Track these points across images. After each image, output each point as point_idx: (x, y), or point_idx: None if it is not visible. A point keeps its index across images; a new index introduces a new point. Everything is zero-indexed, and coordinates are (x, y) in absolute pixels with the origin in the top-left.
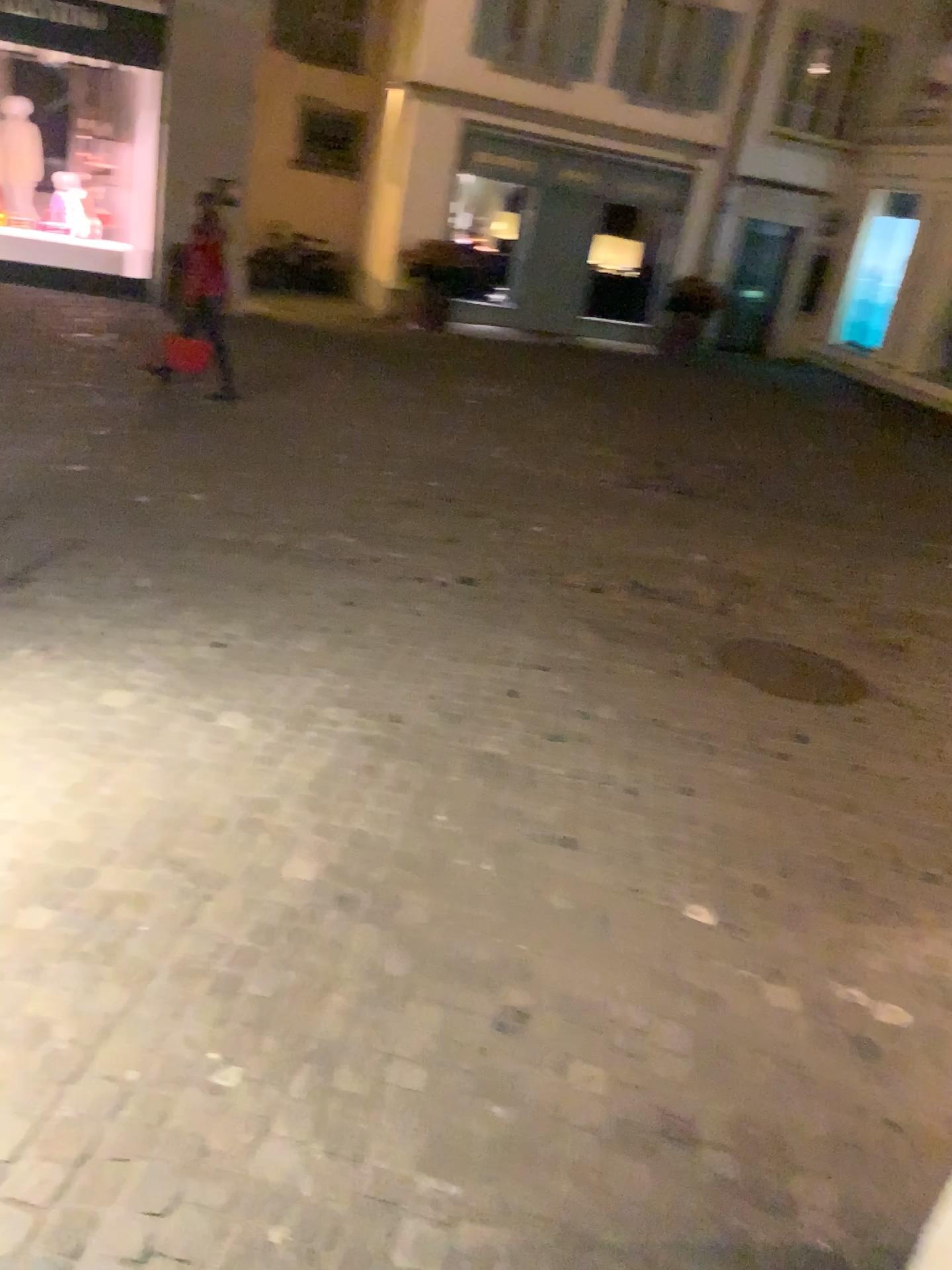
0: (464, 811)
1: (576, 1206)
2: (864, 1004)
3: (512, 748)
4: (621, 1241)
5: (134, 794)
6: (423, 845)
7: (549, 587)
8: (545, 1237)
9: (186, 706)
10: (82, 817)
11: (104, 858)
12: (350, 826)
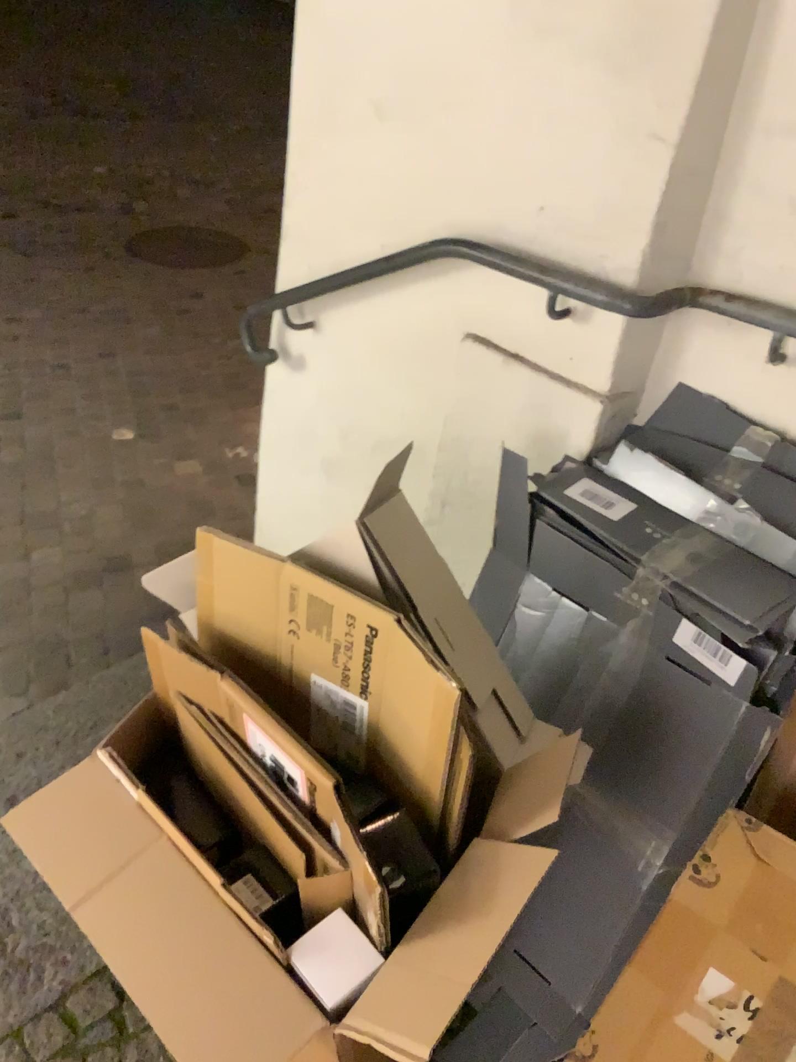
0: None
1: (44, 628)
2: (240, 456)
3: None
4: (78, 634)
5: None
6: None
7: None
8: (23, 650)
9: None
10: None
11: None
12: None
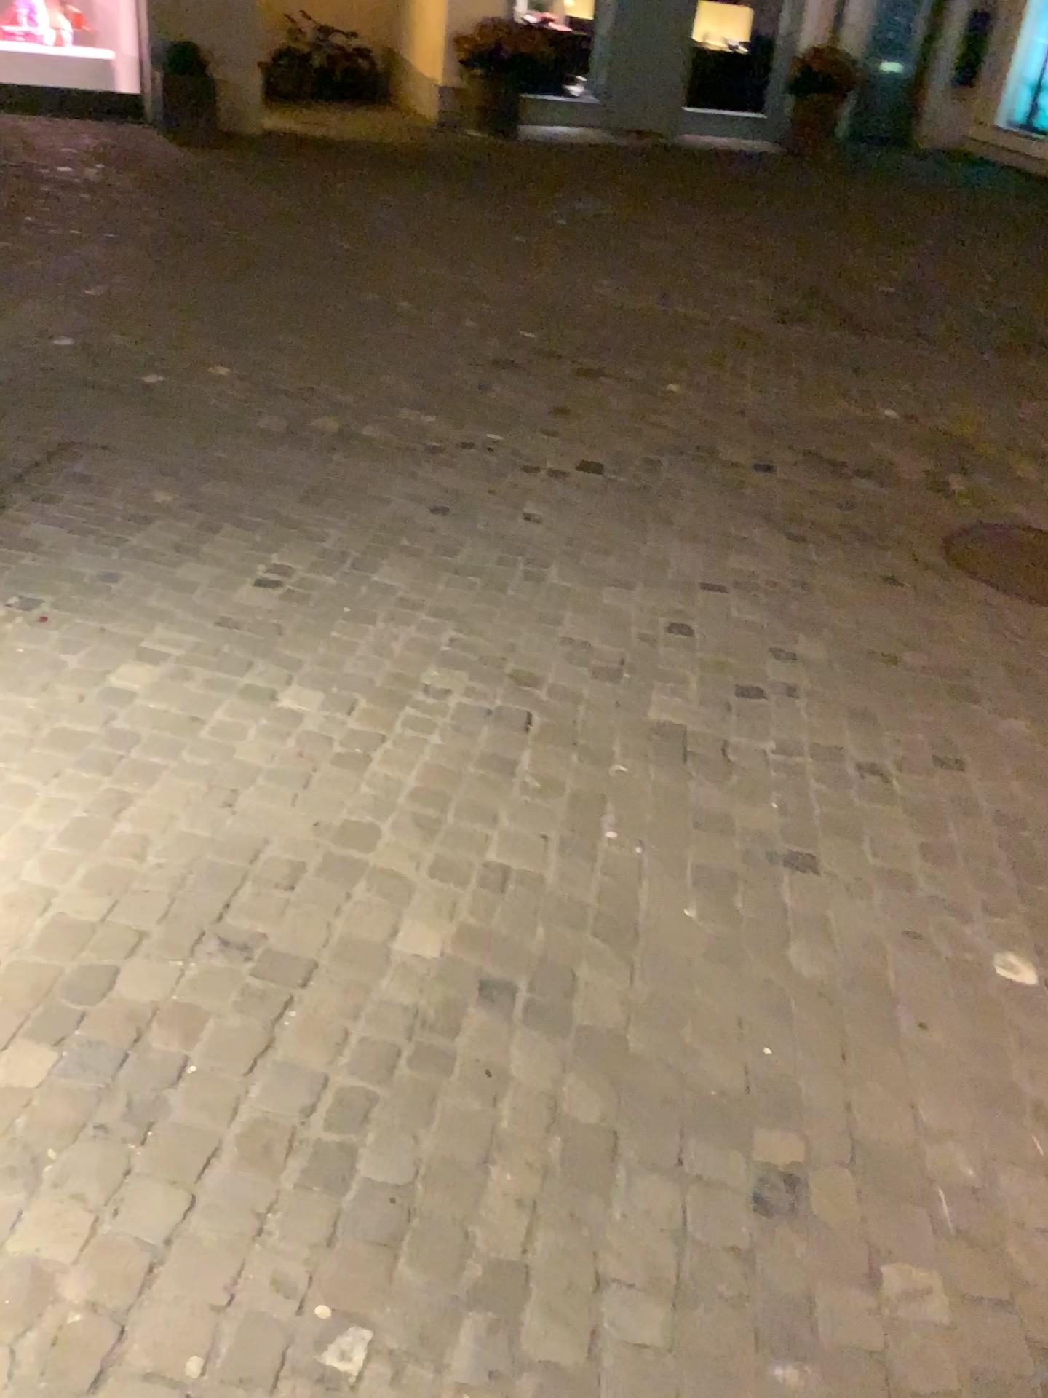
0: (645, 822)
1: None
2: None
3: (694, 713)
4: None
5: (166, 837)
6: (595, 886)
7: (703, 468)
8: None
9: (233, 684)
10: (91, 883)
11: (126, 954)
12: (485, 862)
